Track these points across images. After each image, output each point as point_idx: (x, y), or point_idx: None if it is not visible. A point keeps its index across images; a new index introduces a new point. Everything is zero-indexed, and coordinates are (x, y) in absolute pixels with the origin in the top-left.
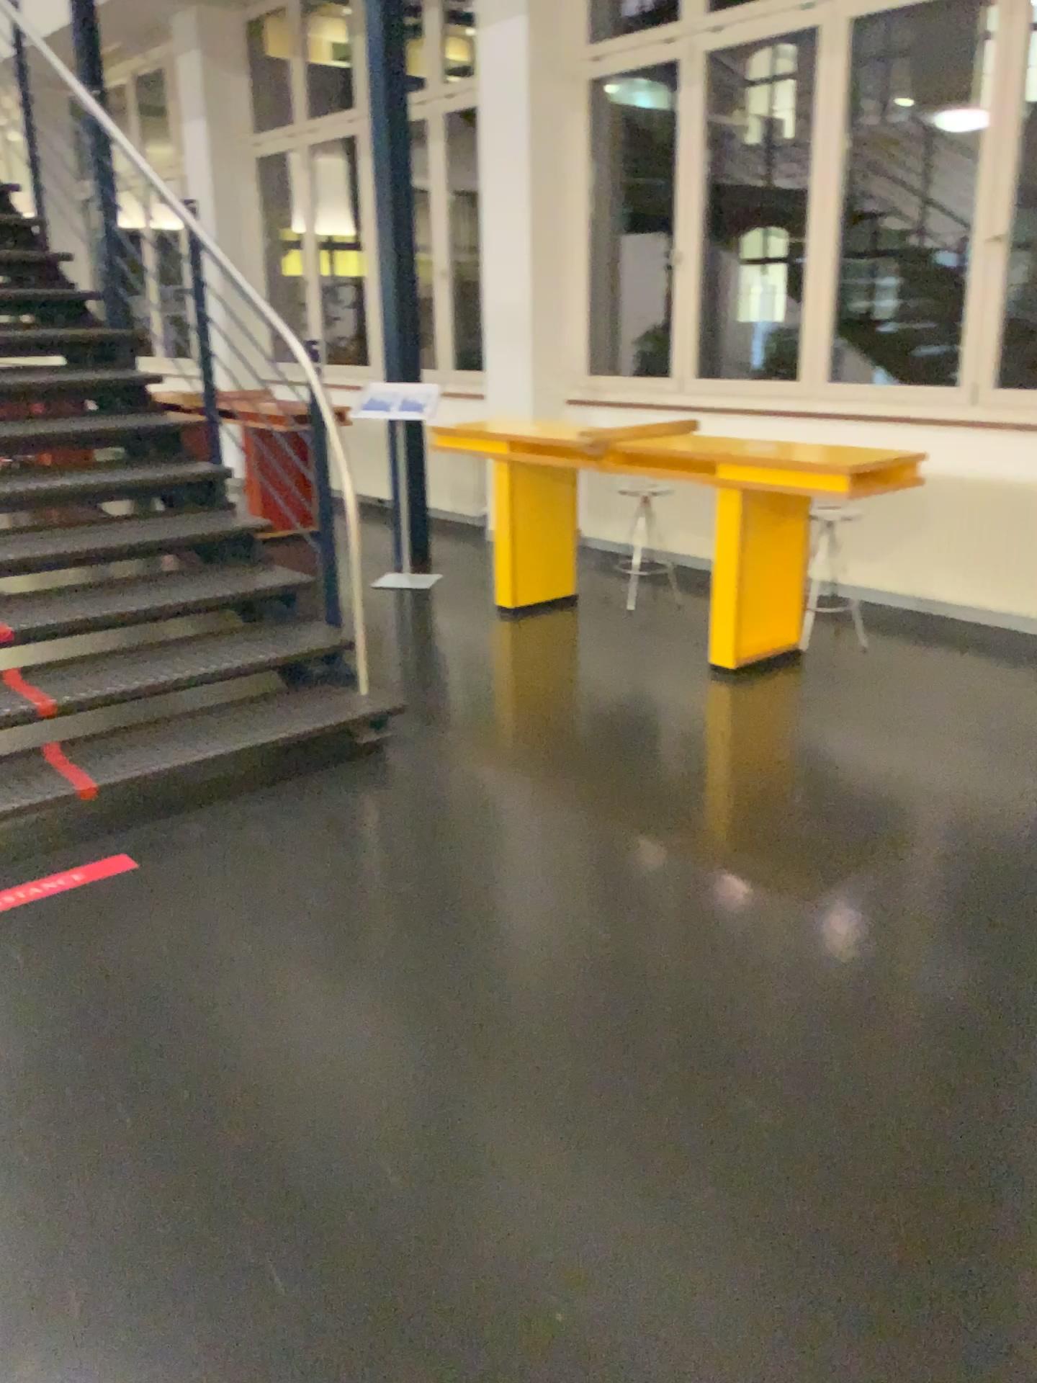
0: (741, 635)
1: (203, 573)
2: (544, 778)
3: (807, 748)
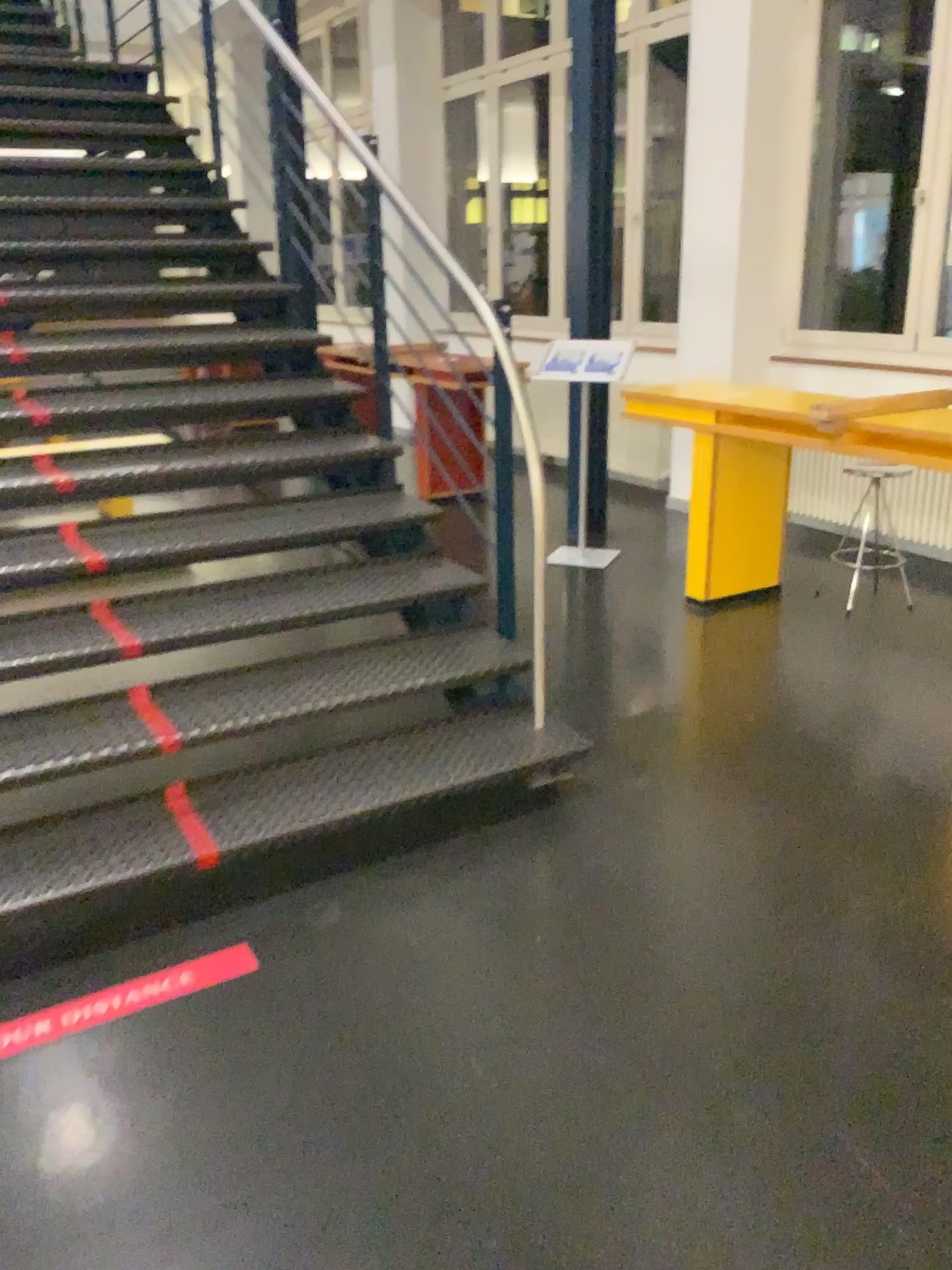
0: None
1: (362, 568)
2: (769, 869)
3: None
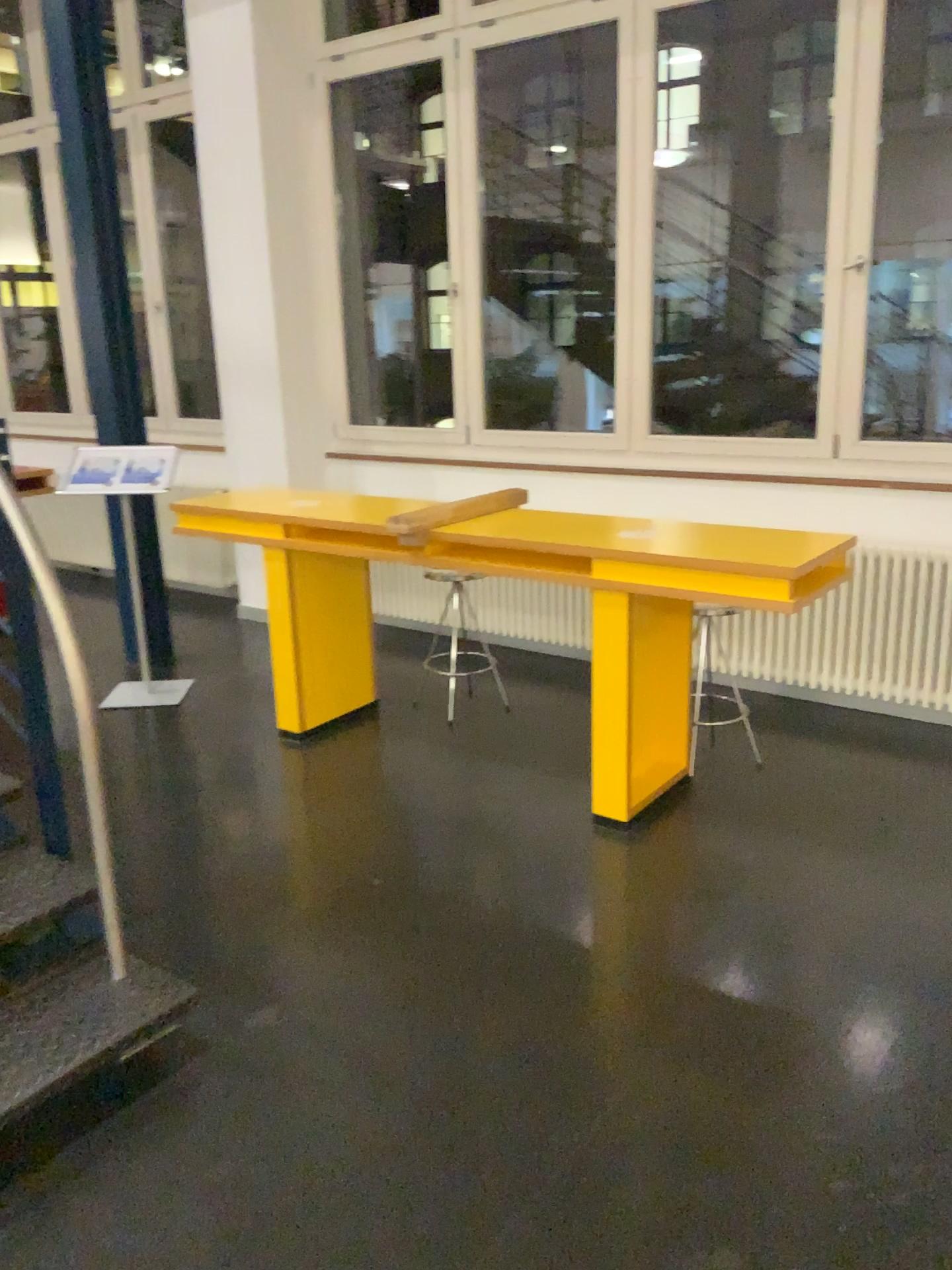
0: (629, 776)
1: None
2: (446, 1114)
3: (798, 980)
